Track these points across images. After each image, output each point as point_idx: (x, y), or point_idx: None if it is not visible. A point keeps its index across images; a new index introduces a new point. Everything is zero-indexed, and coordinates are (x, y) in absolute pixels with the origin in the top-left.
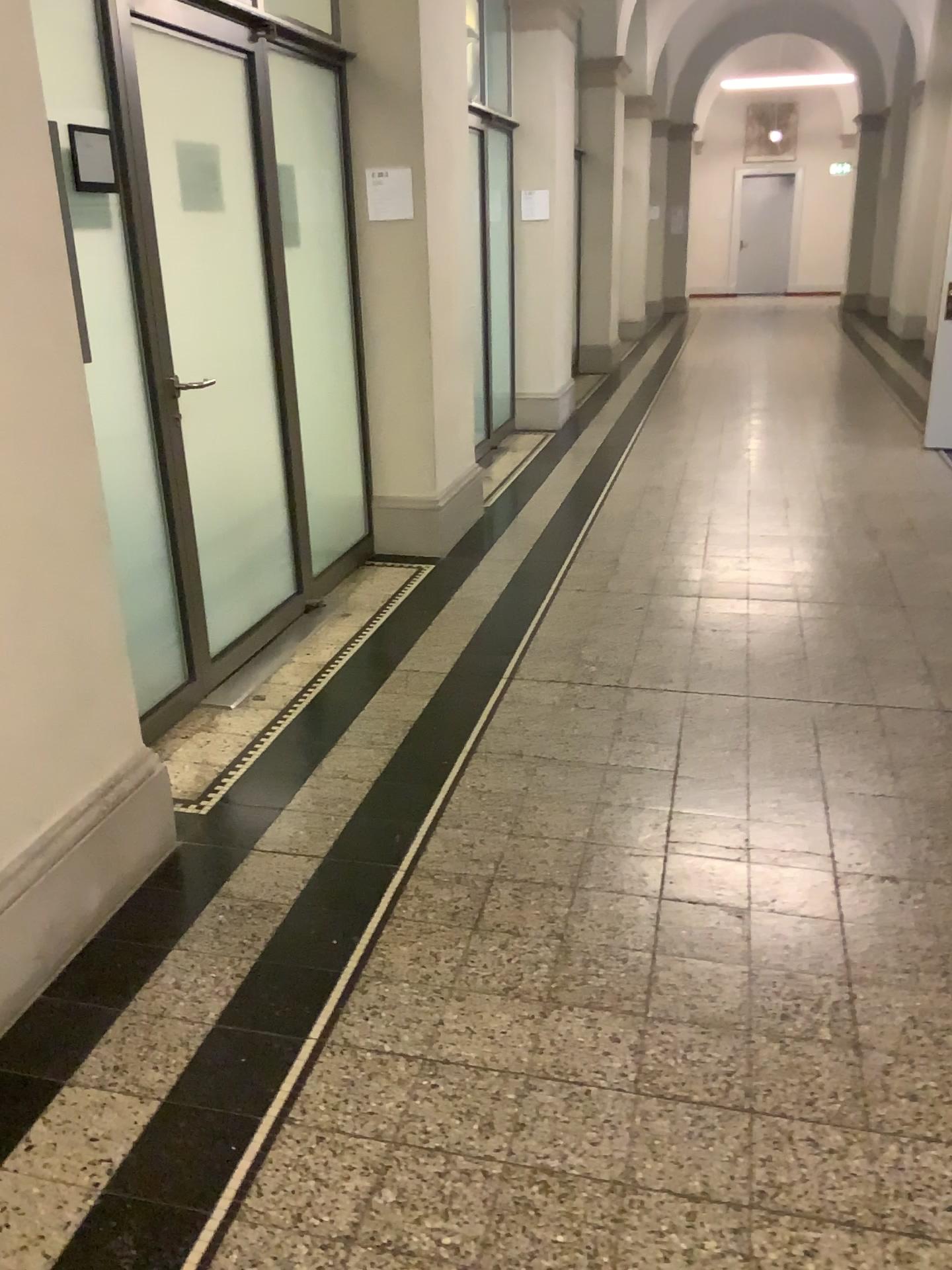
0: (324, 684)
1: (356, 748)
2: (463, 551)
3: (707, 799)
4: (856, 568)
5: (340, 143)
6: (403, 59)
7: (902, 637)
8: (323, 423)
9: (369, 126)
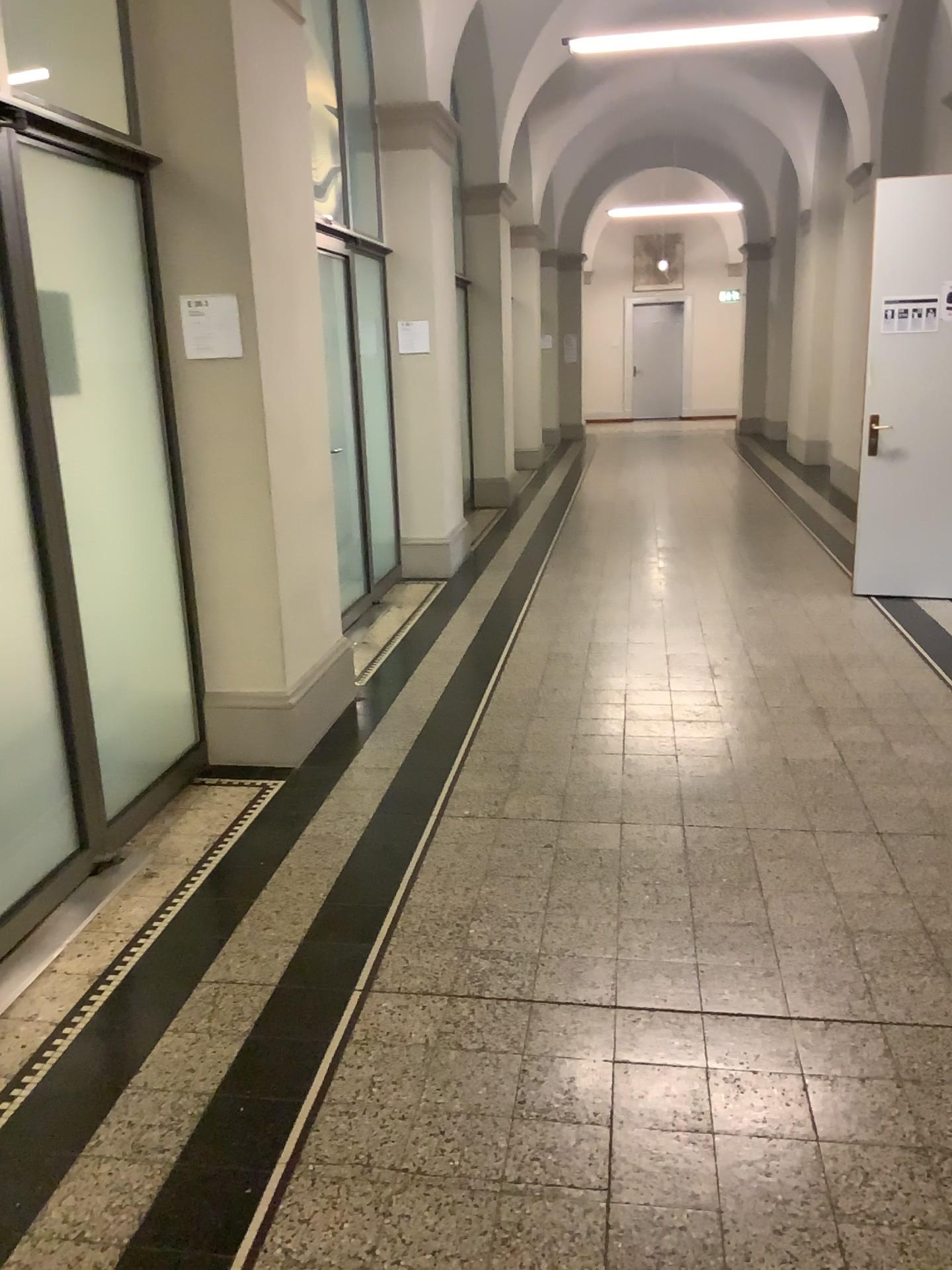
0: (90, 1021)
1: (109, 1165)
2: (321, 760)
3: (659, 1267)
4: (811, 773)
5: (145, 265)
6: (221, 163)
7: (891, 890)
8: (125, 615)
9: (183, 243)
